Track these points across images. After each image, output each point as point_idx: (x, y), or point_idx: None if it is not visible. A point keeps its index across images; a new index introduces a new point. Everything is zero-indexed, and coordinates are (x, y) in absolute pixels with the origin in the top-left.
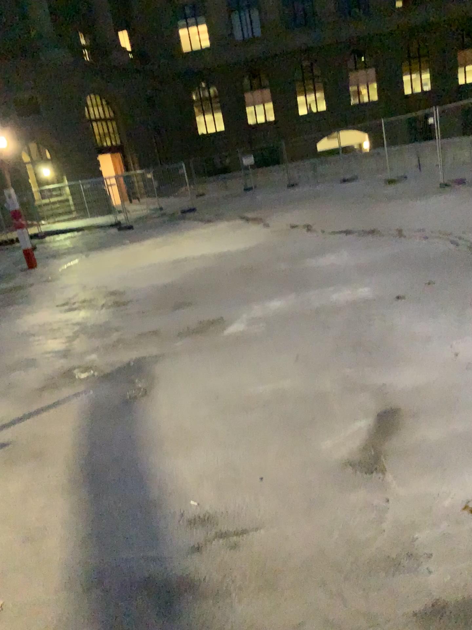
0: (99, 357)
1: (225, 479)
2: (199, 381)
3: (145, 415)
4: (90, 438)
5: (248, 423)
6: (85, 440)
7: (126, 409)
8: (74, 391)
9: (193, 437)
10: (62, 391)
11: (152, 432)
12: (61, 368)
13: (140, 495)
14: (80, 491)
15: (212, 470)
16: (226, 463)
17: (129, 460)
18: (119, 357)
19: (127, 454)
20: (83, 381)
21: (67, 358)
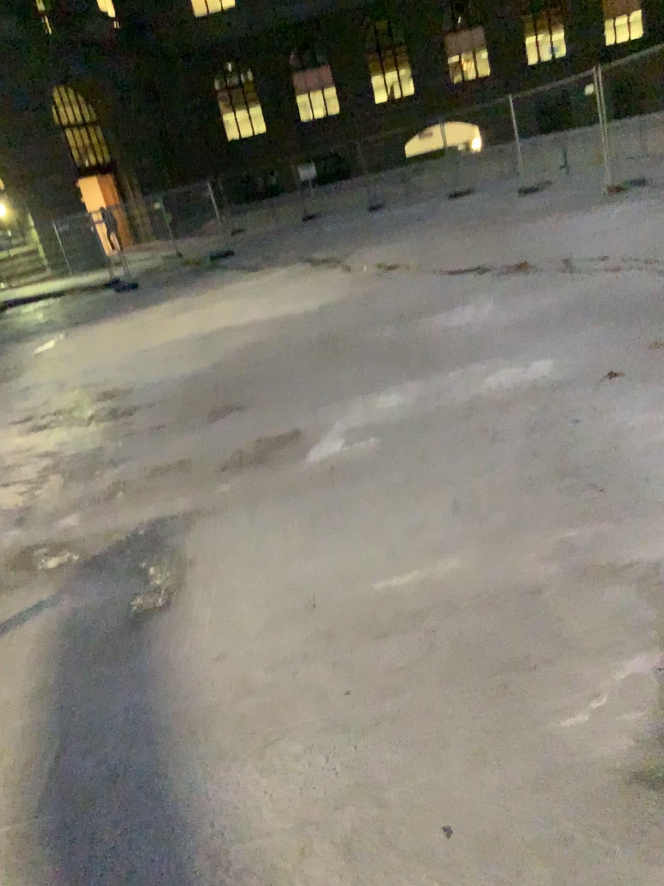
0: (85, 520)
1: (361, 825)
2: (272, 564)
3: (173, 649)
4: (64, 714)
5: (386, 664)
6: (54, 720)
7: (136, 637)
8: (37, 596)
9: (275, 704)
10: (15, 596)
11: (189, 694)
12: (16, 547)
13: (172, 879)
14: (38, 866)
15: (329, 799)
16: (357, 777)
17: (145, 770)
18: (120, 519)
19: (141, 754)
20: (54, 575)
21: (28, 525)
